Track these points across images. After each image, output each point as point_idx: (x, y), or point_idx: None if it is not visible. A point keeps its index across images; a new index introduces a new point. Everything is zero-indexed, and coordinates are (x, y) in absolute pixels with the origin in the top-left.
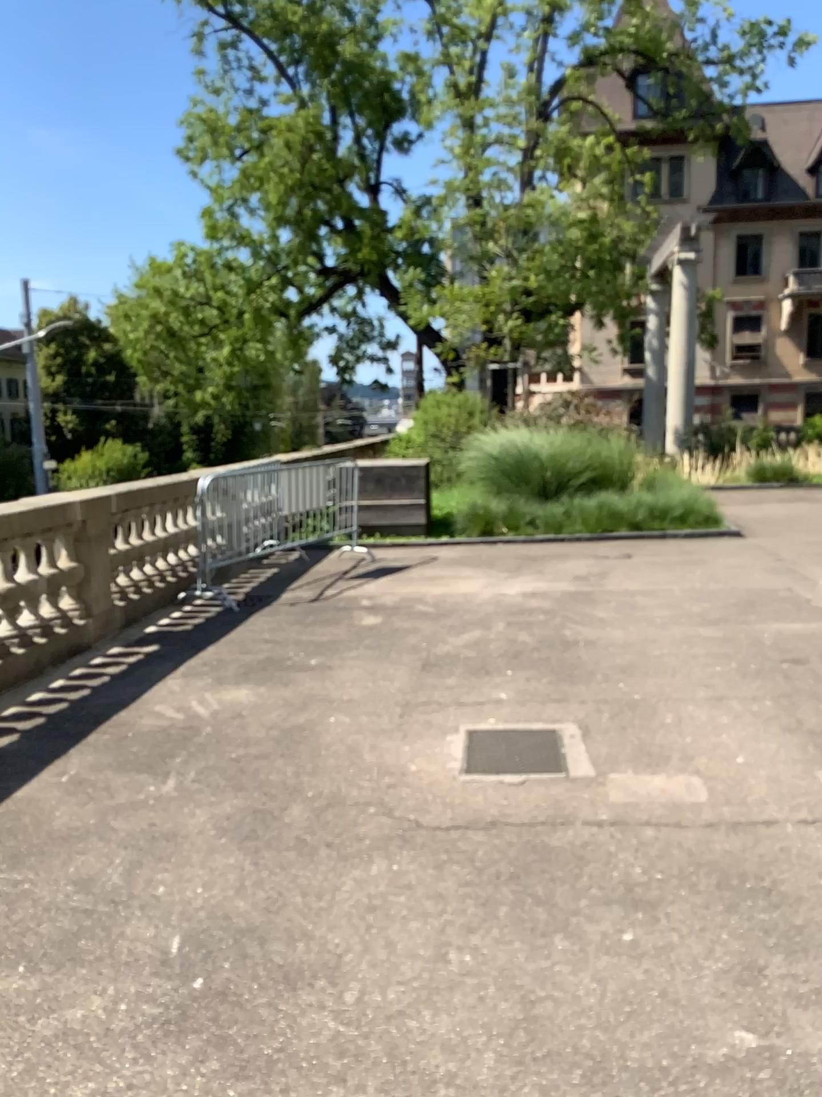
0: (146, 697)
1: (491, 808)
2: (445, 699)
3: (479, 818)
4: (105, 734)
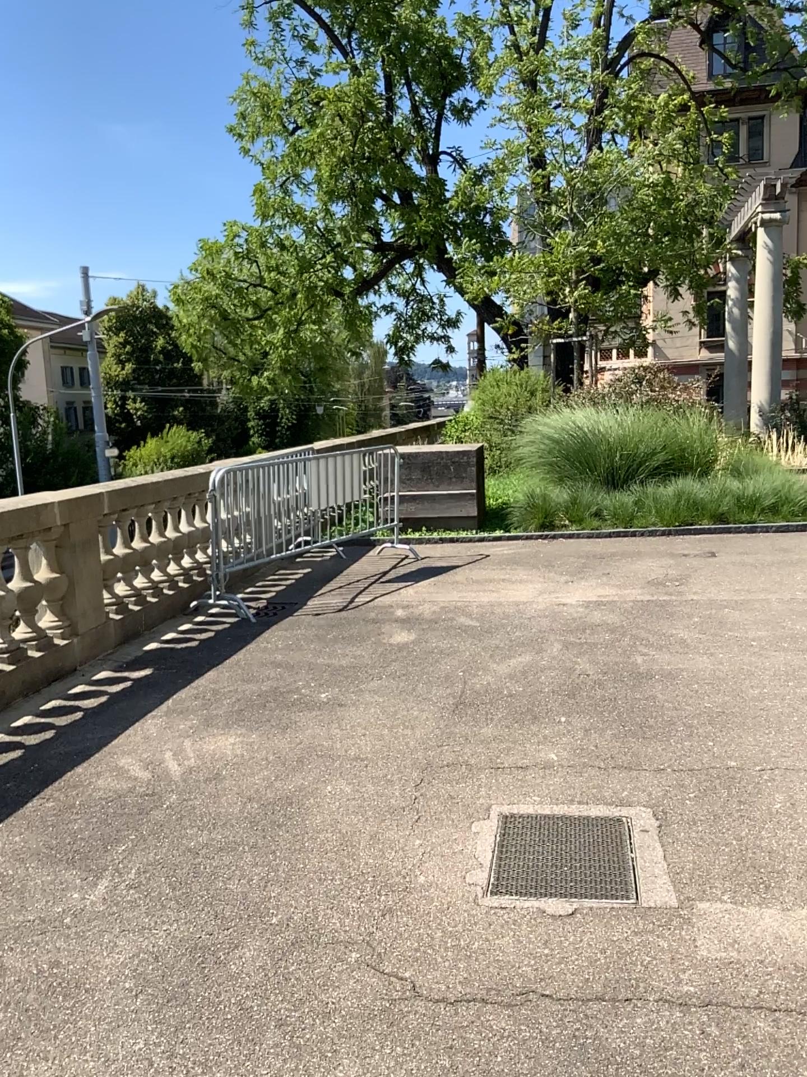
0: (114, 745)
1: (524, 968)
2: (475, 763)
3: (504, 987)
4: (47, 802)
